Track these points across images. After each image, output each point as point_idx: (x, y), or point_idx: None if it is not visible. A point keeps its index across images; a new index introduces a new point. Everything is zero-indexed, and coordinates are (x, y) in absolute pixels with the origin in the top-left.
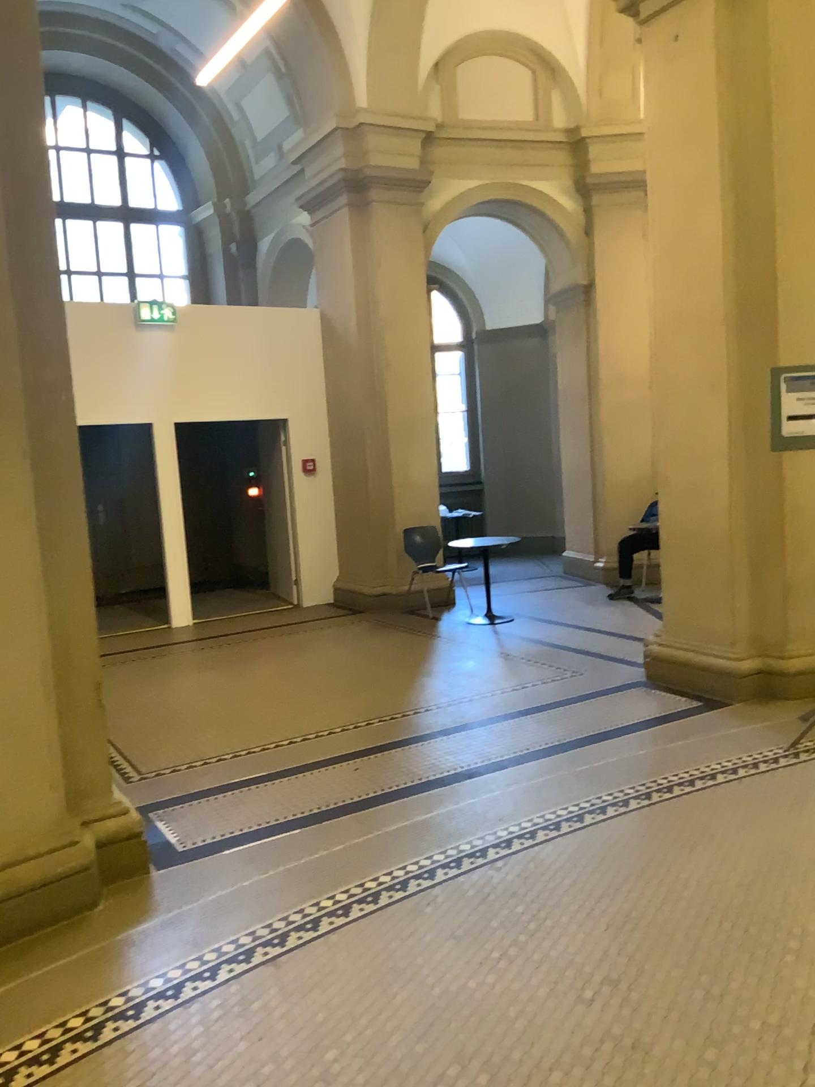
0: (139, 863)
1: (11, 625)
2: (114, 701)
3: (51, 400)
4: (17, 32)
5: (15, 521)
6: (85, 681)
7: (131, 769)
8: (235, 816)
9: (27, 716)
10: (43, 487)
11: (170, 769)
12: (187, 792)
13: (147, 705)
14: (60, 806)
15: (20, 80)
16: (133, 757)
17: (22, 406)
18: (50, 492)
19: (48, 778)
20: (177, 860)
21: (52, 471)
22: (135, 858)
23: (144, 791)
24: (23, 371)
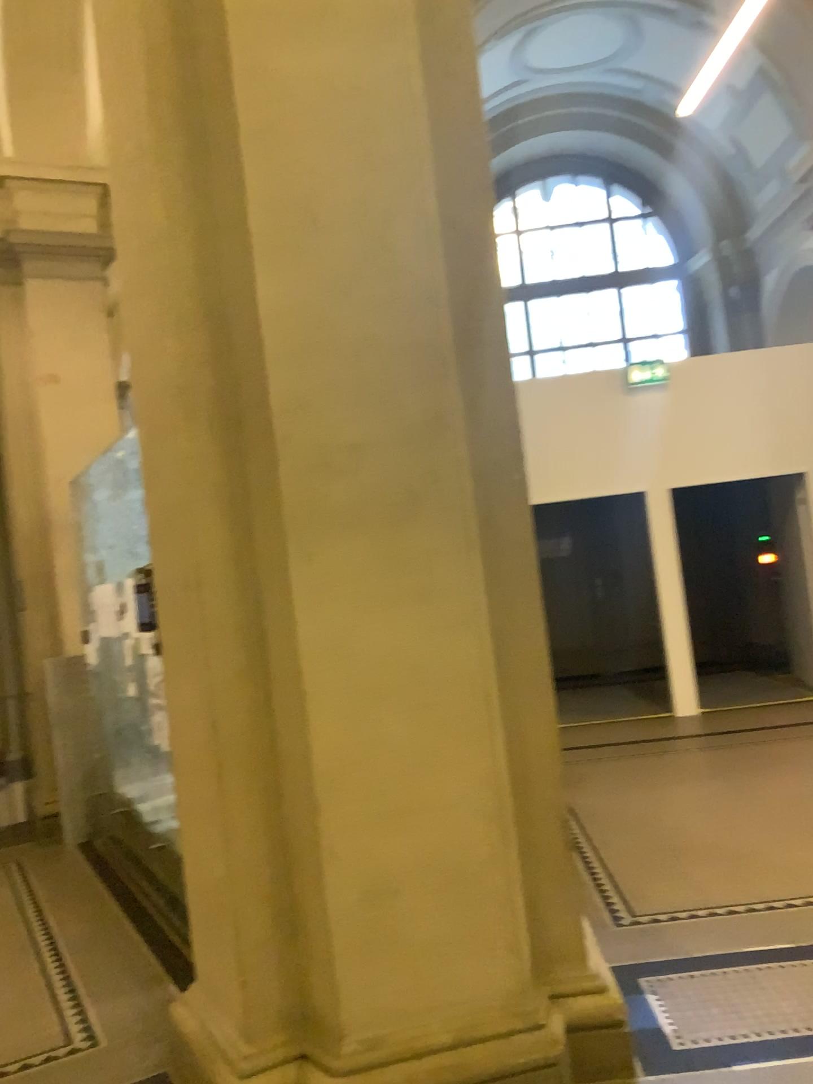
0: (623, 1058)
1: (459, 747)
2: (608, 809)
3: (501, 479)
4: (454, 79)
5: (462, 624)
6: (548, 816)
7: (621, 909)
8: (753, 1009)
9: (480, 859)
10: (492, 582)
11: (669, 916)
12: (690, 956)
13: (646, 819)
14: (521, 974)
15: (459, 130)
16: (624, 890)
17: (468, 489)
18: (501, 587)
19: (506, 937)
20: (672, 1068)
21: (502, 562)
22: (618, 1050)
23: (635, 944)
24: (469, 450)
